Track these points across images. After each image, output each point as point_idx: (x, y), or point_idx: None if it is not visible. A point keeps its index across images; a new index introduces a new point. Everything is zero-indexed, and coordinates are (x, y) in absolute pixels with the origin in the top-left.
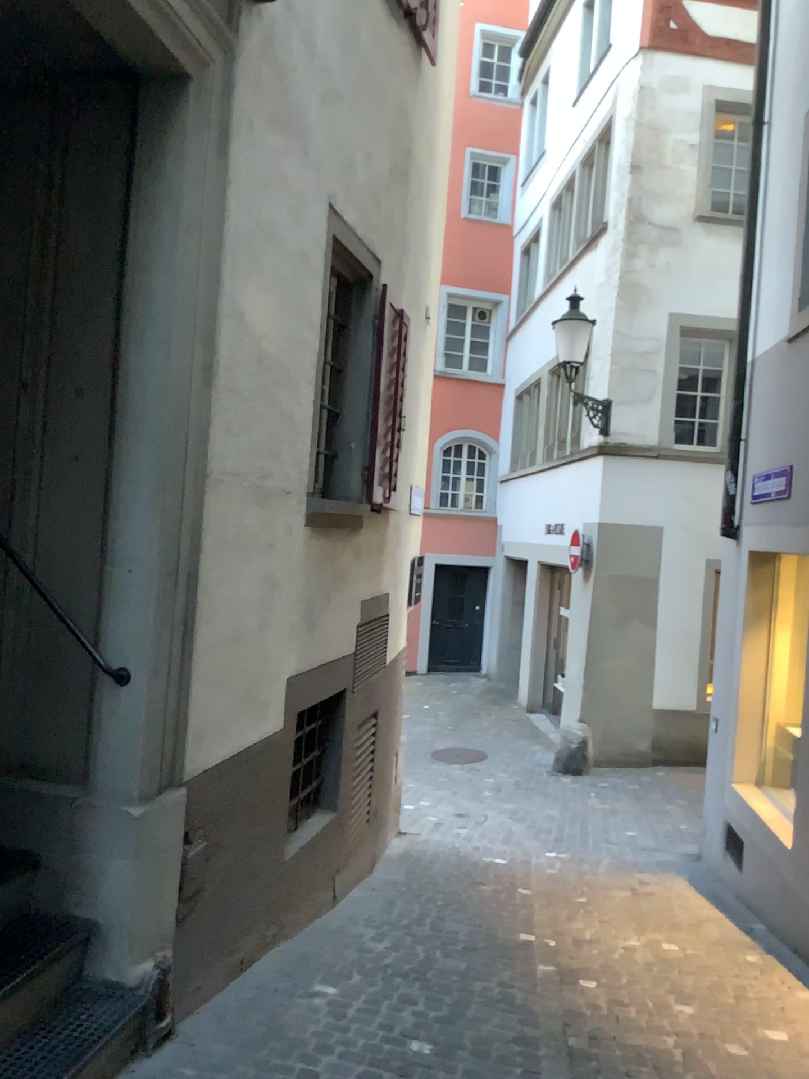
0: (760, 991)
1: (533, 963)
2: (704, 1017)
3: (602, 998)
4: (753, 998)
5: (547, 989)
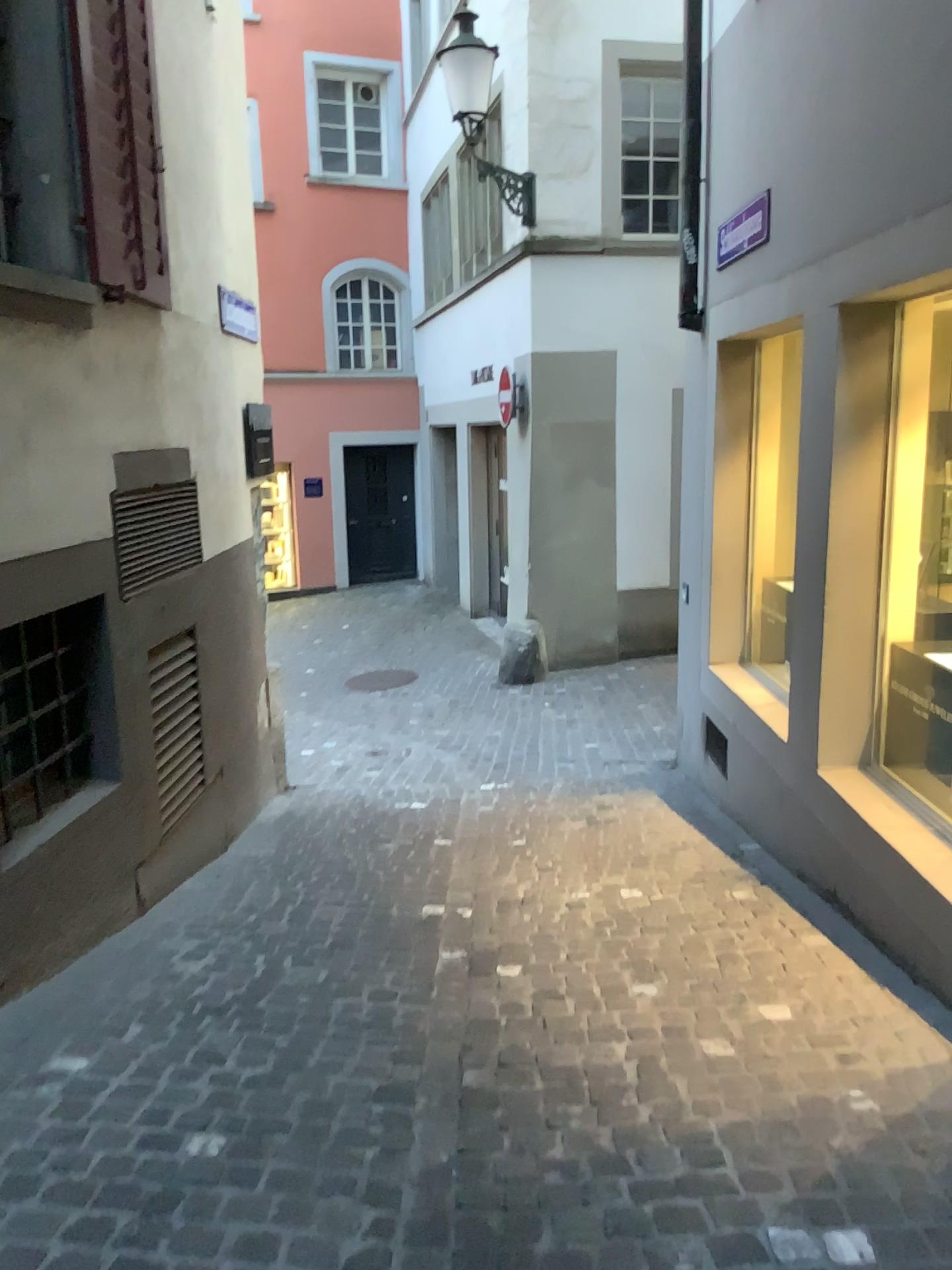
0: (749, 946)
1: (426, 956)
2: (669, 1002)
3: (522, 996)
4: (741, 958)
5: (442, 995)
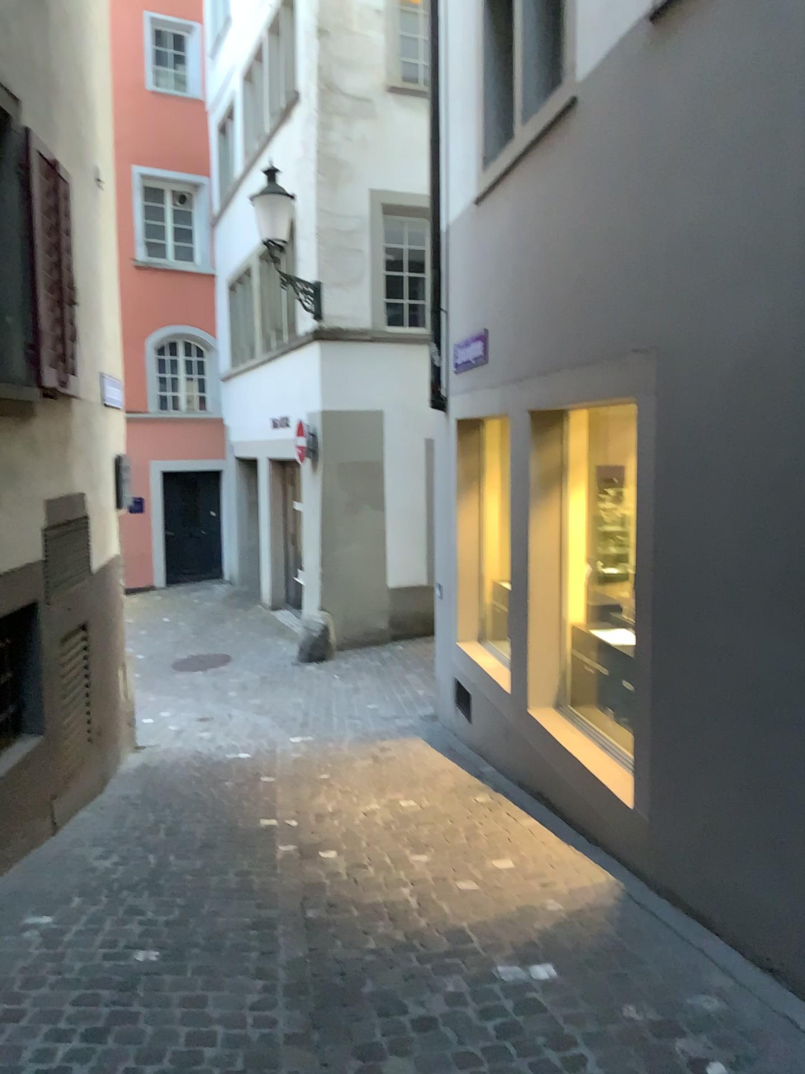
0: (487, 826)
1: (271, 846)
2: (436, 860)
3: (340, 864)
4: (482, 834)
5: (286, 868)
